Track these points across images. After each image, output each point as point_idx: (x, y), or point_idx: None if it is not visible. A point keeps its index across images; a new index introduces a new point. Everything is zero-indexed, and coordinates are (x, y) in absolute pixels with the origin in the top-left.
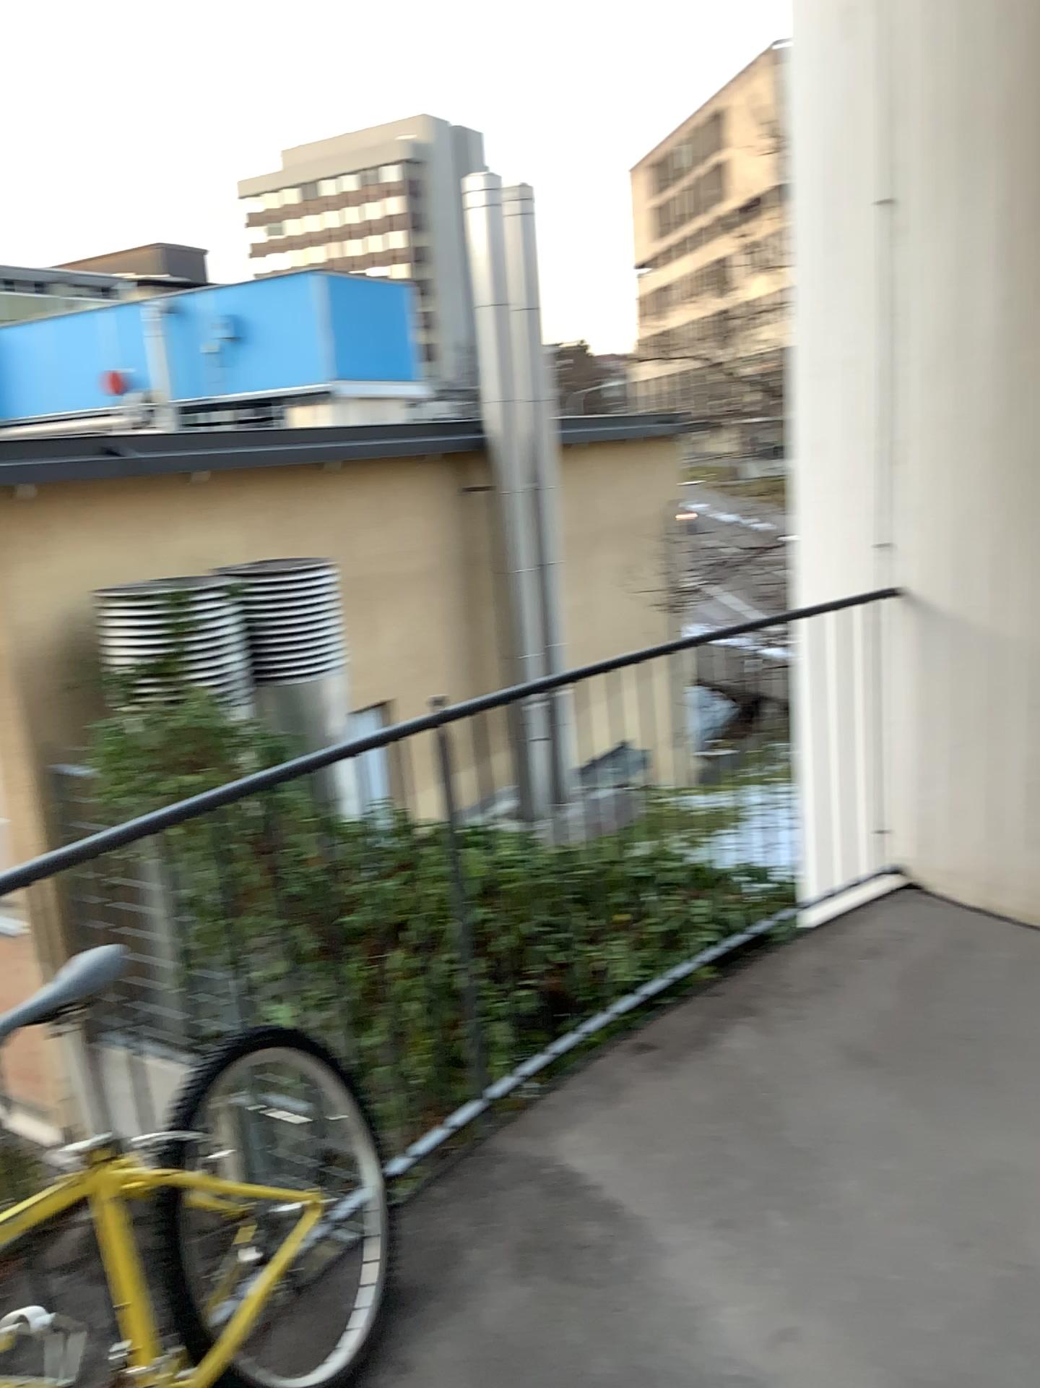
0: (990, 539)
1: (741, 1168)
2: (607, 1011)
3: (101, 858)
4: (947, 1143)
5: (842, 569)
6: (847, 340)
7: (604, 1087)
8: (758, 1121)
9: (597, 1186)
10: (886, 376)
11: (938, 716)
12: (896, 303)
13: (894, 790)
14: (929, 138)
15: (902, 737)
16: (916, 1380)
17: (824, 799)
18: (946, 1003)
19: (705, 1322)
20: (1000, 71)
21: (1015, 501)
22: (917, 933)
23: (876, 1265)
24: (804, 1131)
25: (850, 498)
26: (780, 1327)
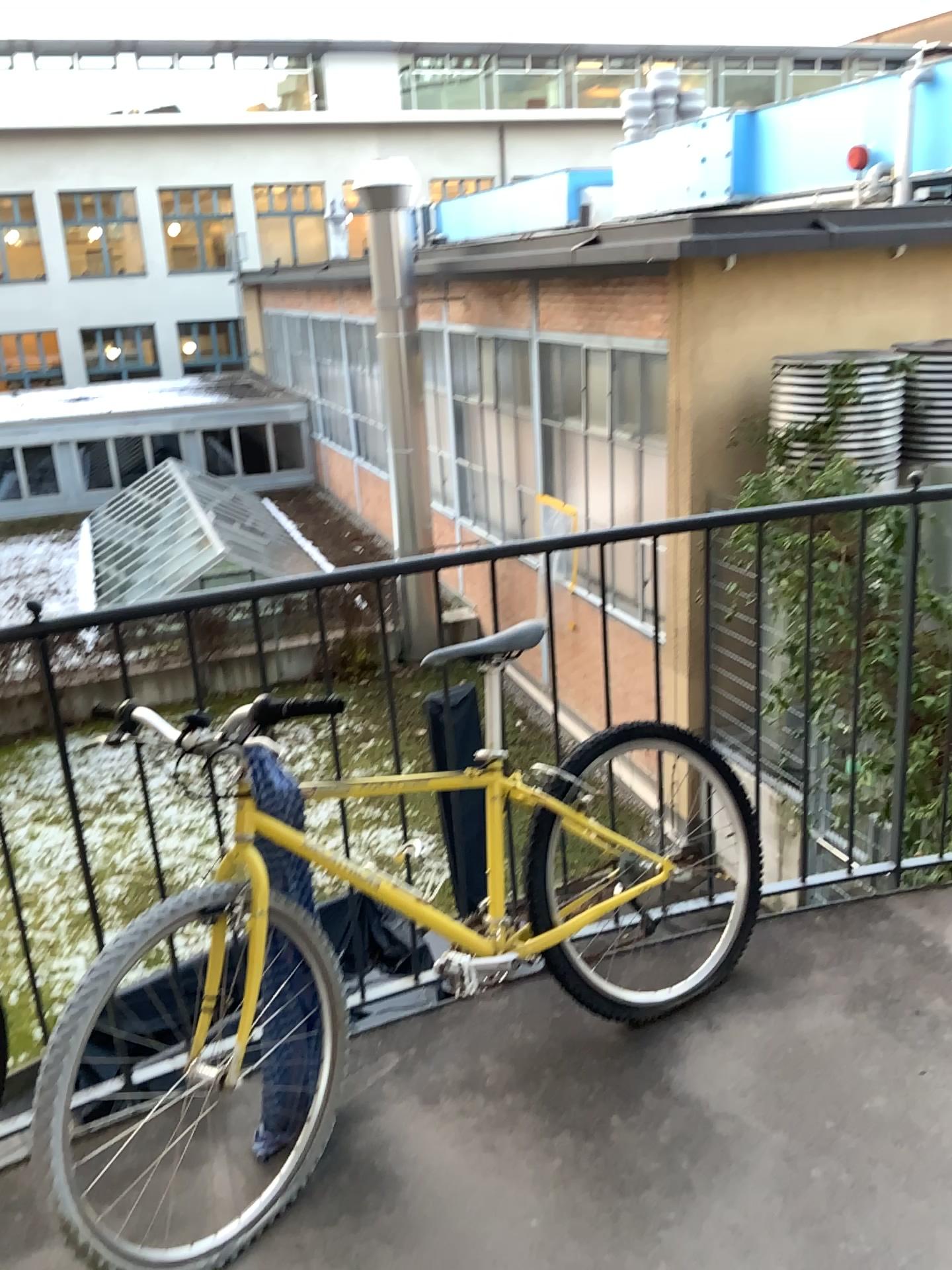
0: None
1: None
2: None
3: (548, 551)
4: None
5: None
6: None
7: None
8: None
9: None
10: None
11: None
12: None
13: None
14: None
15: None
16: None
17: None
18: None
19: None
20: None
21: None
22: None
23: None
24: None
25: None
26: None
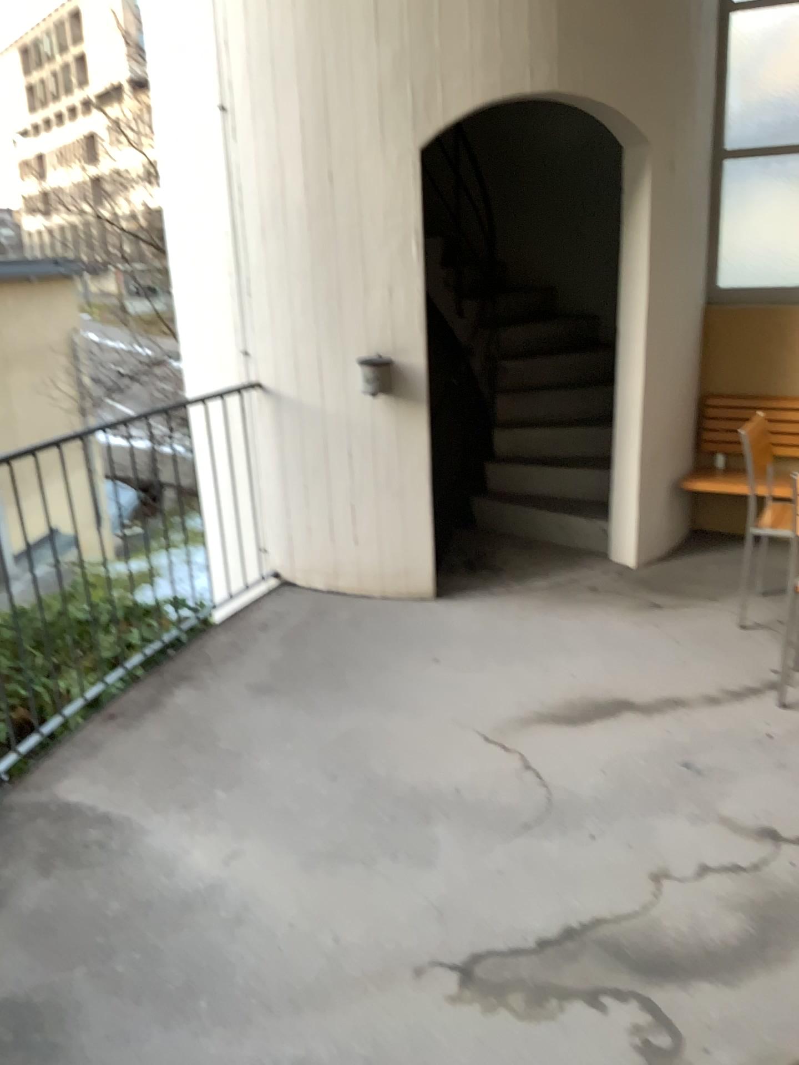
0: (314, 344)
1: (194, 771)
2: (83, 695)
3: None
4: (322, 726)
5: (219, 370)
6: (207, 204)
7: (88, 746)
8: (202, 742)
9: (93, 806)
10: (237, 231)
11: (292, 466)
12: (239, 179)
13: (267, 521)
14: (251, 63)
15: (270, 483)
16: (316, 854)
17: (220, 534)
18: (313, 649)
19: (183, 863)
20: (294, 24)
21: (328, 318)
22: (291, 611)
23: (287, 802)
24: (233, 741)
25: (219, 319)
26: (232, 852)
